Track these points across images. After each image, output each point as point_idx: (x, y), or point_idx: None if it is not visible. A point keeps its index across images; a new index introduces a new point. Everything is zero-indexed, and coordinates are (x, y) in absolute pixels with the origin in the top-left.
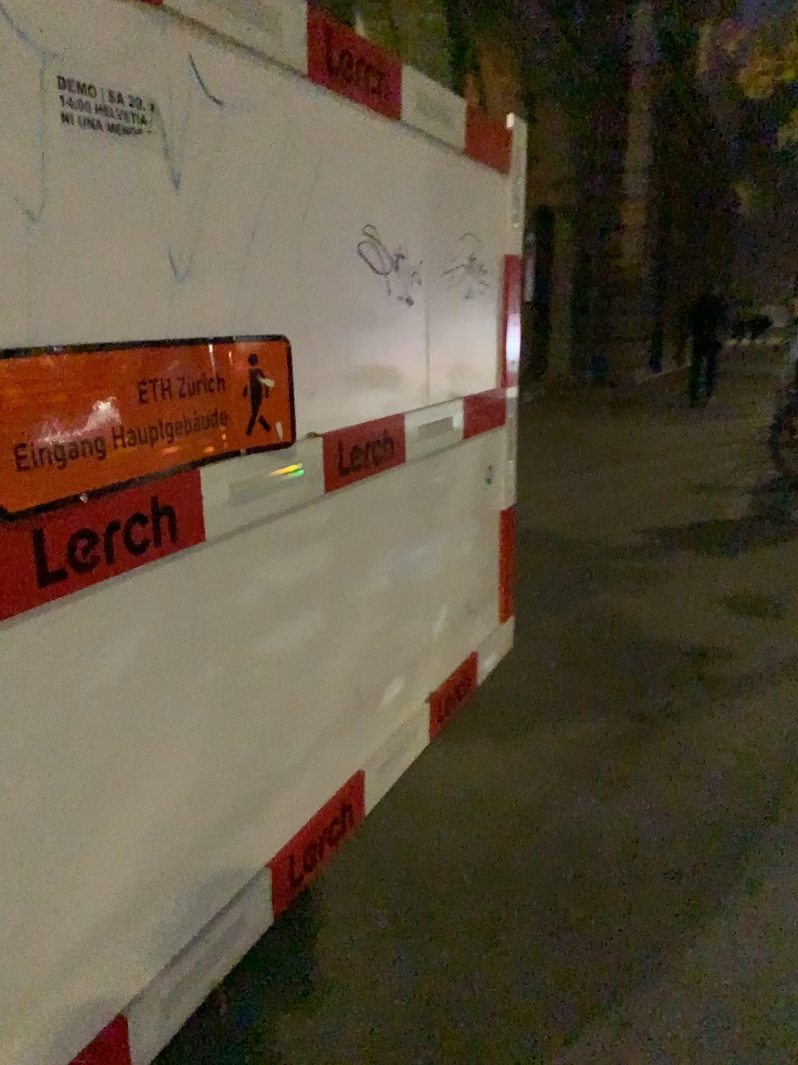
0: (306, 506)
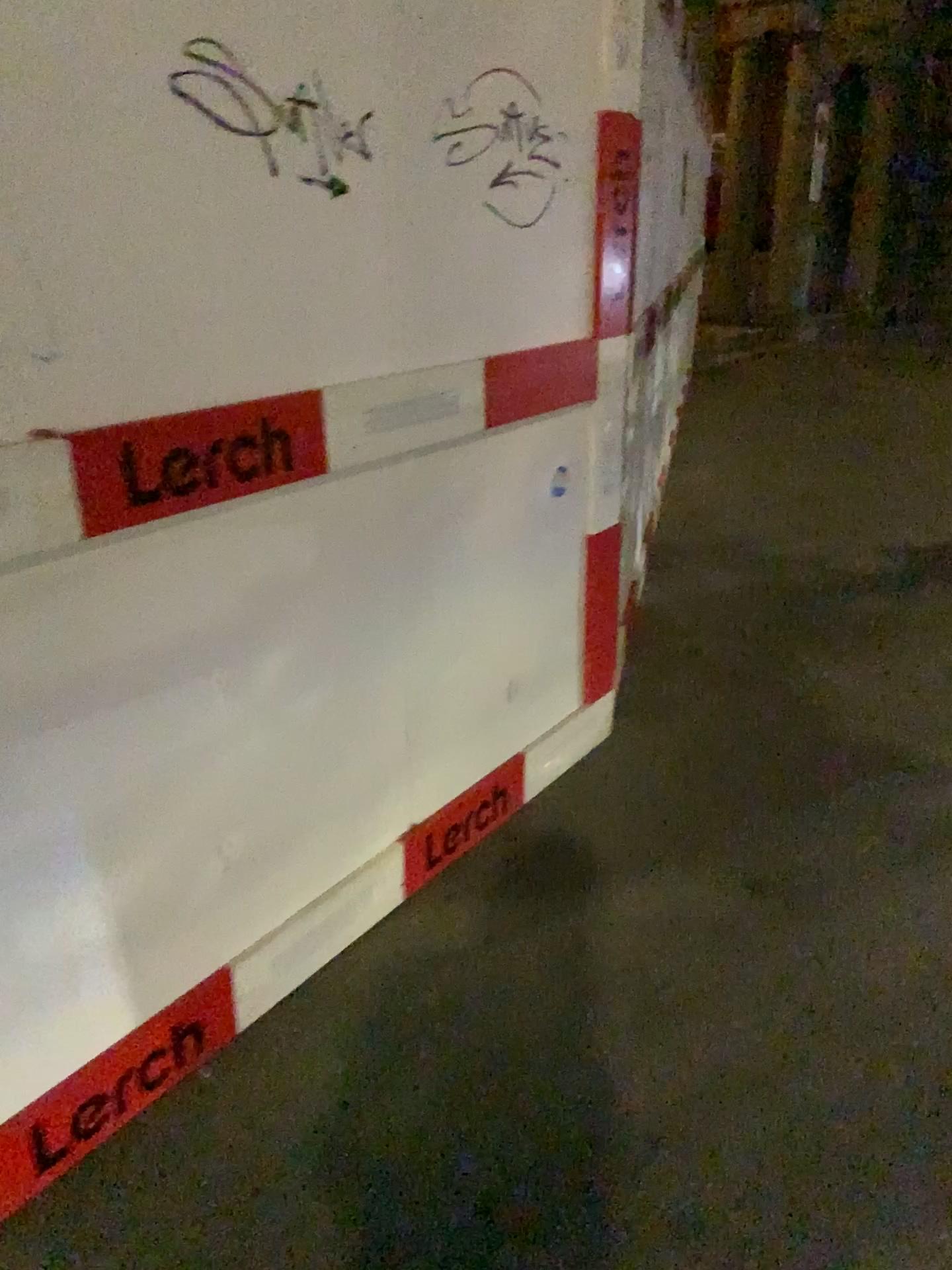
0: (25, 565)
